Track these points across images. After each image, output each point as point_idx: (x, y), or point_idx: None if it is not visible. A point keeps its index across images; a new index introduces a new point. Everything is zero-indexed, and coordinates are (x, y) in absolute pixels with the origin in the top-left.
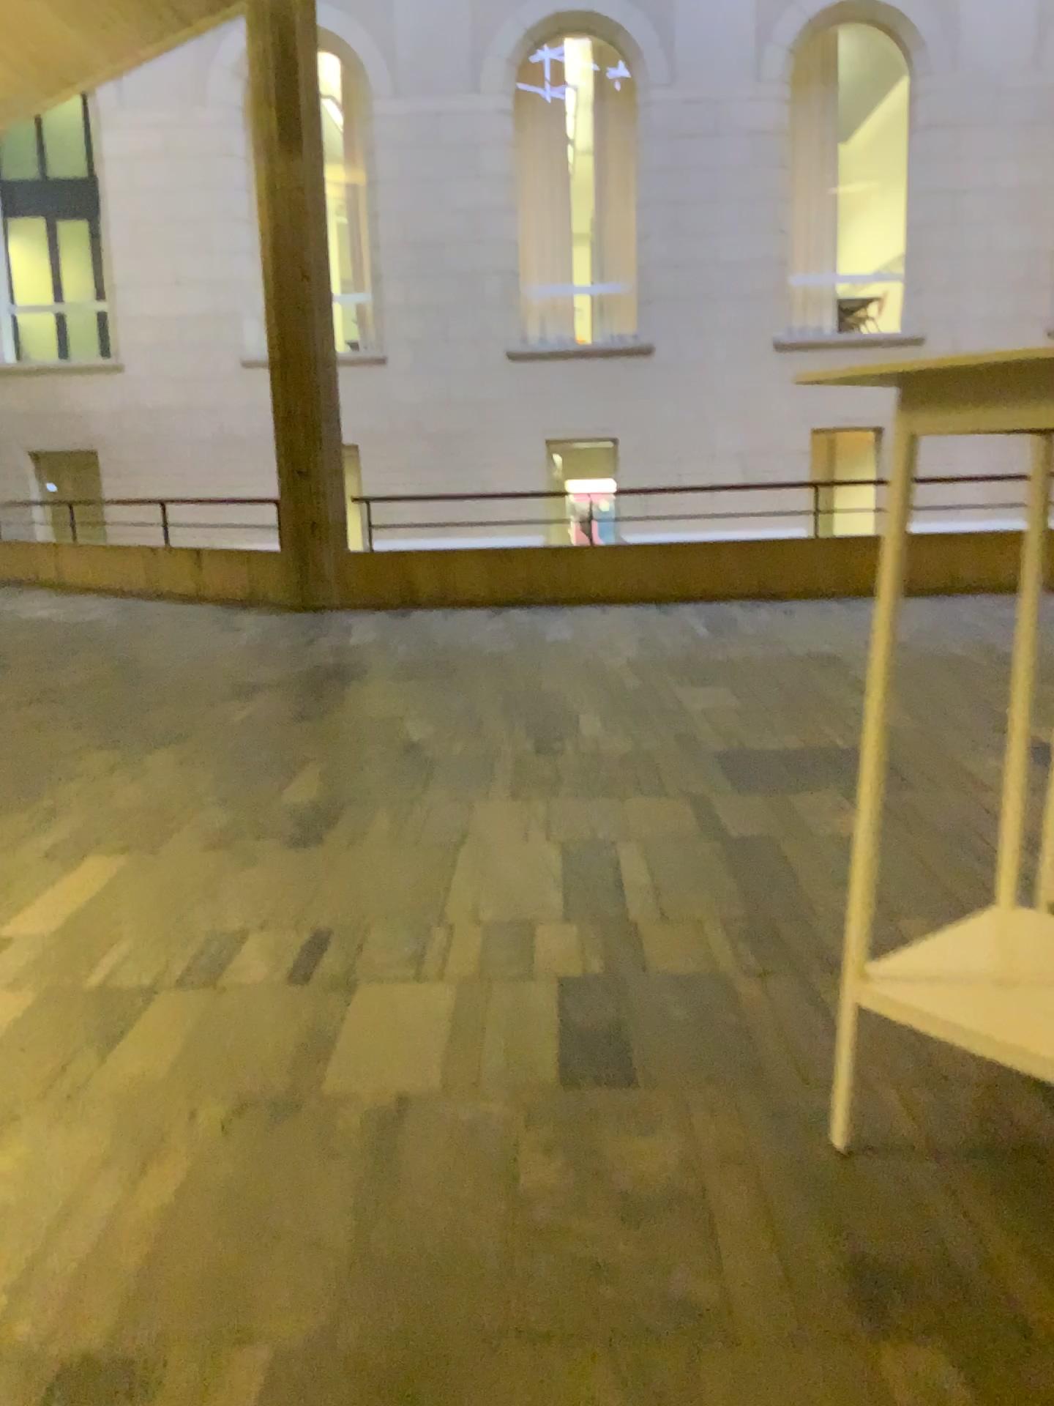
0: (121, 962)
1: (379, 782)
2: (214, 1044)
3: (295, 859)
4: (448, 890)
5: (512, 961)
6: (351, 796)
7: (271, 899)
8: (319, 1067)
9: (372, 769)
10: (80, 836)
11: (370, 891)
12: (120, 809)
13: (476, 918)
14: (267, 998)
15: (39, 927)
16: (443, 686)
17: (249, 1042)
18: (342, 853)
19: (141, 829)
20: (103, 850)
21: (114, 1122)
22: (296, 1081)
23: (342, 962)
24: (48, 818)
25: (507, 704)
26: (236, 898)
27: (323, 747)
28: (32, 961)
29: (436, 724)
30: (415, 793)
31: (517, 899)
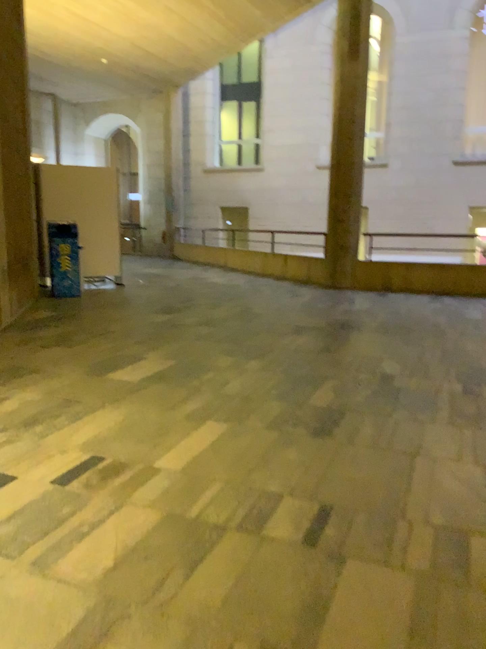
0: (210, 502)
1: (368, 398)
2: (252, 587)
3: (316, 446)
4: (409, 490)
5: (455, 564)
6: (351, 407)
7: (300, 472)
8: (317, 631)
9: (364, 390)
10: (206, 407)
11: (359, 480)
12: (228, 394)
13: (428, 517)
14: (290, 553)
15: (174, 464)
16: (406, 341)
17: (275, 591)
18: (344, 446)
19: (237, 409)
20: (216, 419)
21: (182, 641)
22: (300, 638)
23: (339, 535)
24: (194, 394)
25: (444, 357)
26: (280, 468)
27: (338, 371)
28: (165, 490)
29: (402, 364)
30: (389, 410)
31: (456, 507)
